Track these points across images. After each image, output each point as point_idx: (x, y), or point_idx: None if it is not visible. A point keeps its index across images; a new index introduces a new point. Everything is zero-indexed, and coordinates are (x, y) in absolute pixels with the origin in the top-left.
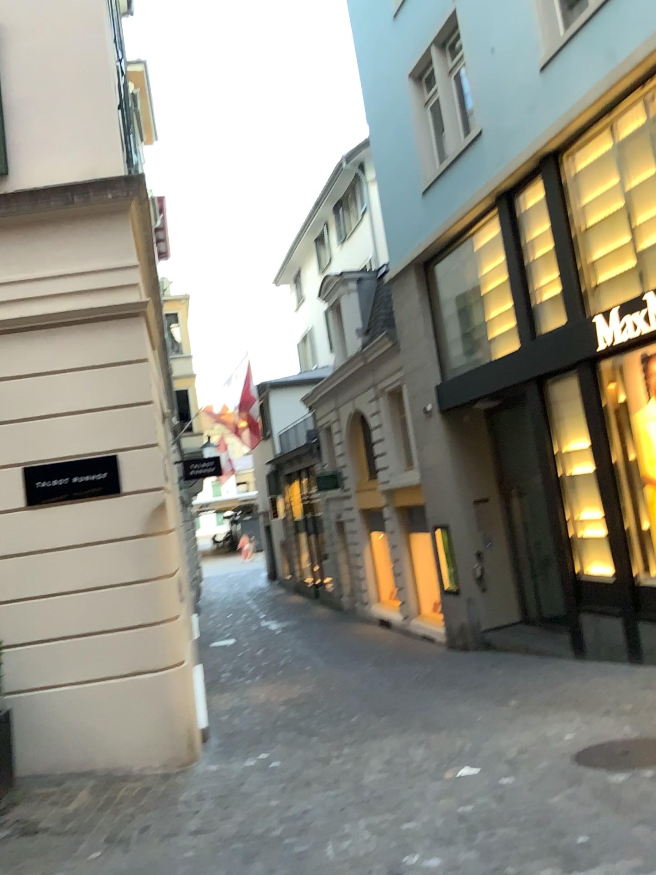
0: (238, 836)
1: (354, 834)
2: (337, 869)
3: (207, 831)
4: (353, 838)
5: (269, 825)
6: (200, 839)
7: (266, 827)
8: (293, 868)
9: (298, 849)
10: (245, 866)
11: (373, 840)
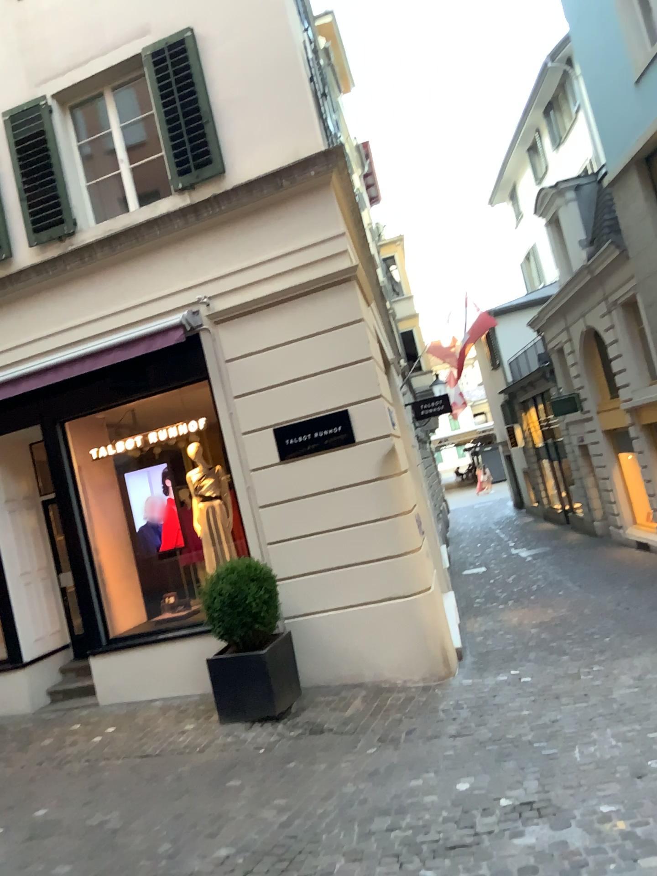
0: (491, 739)
1: (598, 739)
2: (582, 767)
3: (463, 733)
4: (596, 742)
5: (518, 730)
6: (458, 740)
7: (515, 731)
8: (540, 765)
9: (544, 750)
10: (498, 762)
11: (616, 745)
